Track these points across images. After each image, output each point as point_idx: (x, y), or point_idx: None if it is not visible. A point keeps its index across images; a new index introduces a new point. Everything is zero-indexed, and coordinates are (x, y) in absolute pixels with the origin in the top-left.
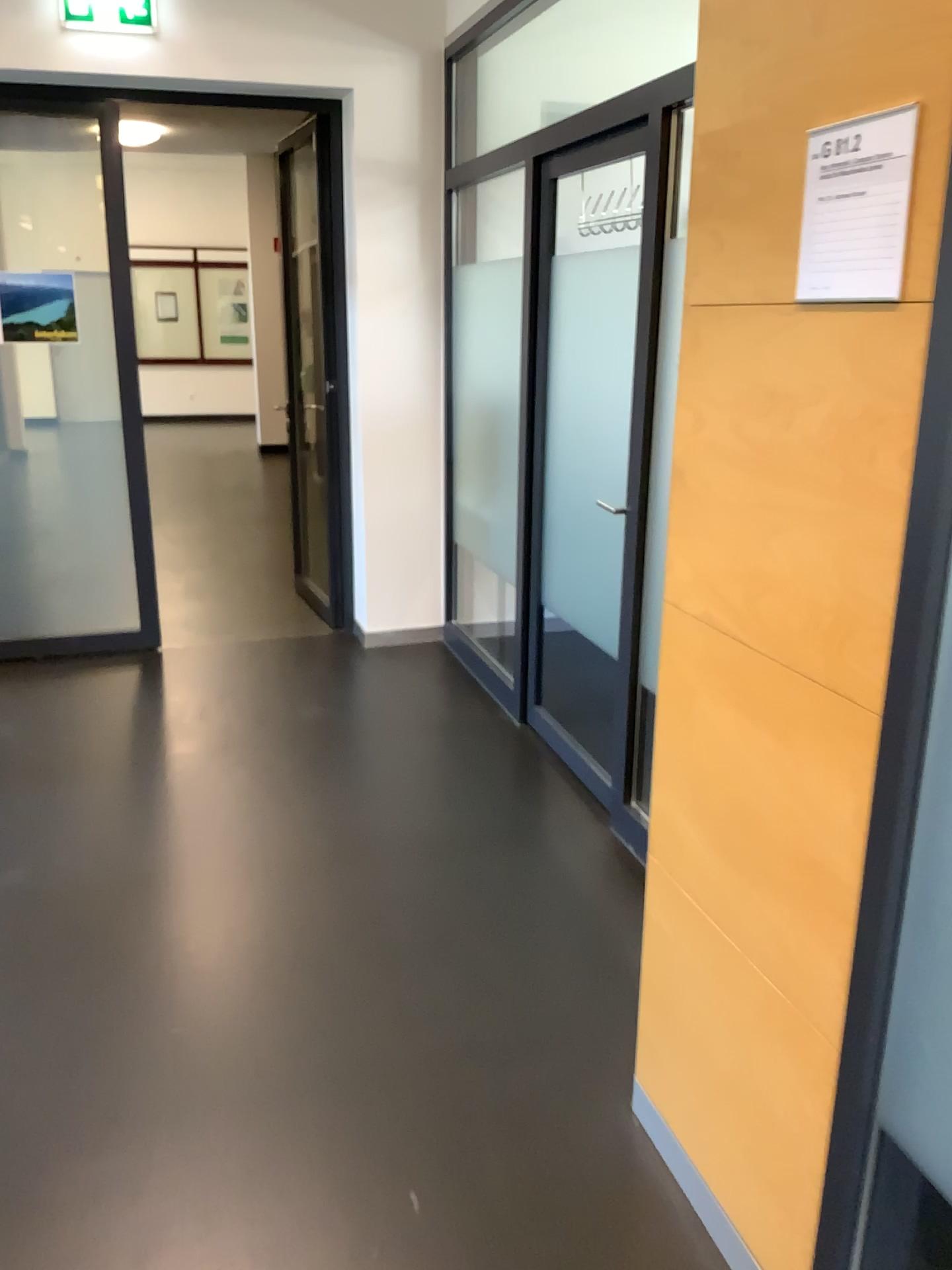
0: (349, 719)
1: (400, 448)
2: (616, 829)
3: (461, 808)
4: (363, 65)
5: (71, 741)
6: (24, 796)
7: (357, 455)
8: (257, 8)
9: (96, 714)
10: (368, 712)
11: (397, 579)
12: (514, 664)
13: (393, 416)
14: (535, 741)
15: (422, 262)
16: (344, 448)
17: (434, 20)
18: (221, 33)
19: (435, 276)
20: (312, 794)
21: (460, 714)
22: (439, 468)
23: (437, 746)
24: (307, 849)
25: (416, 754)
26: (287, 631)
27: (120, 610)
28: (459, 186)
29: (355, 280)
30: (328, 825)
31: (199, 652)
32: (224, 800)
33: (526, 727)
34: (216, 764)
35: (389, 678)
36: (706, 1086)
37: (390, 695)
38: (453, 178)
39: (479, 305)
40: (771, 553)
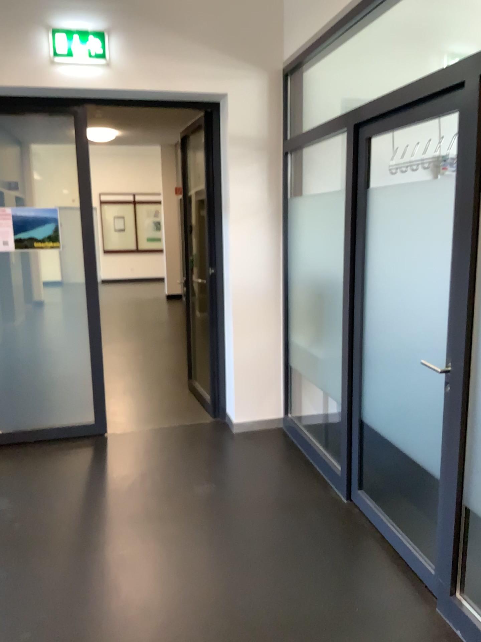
0: (229, 495)
1: (256, 308)
2: (446, 617)
3: (318, 585)
4: (234, 79)
5: (42, 514)
6: (5, 567)
7: (229, 313)
8: (170, 47)
9: (61, 489)
10: (241, 488)
11: (255, 390)
12: (336, 453)
13: (252, 288)
14: (361, 518)
15: (269, 194)
16: (221, 308)
17: (277, 51)
18: (149, 62)
19: (277, 202)
20: (207, 569)
21: (303, 491)
22: (280, 320)
23: (292, 520)
24: (207, 631)
25: (278, 528)
26: (185, 420)
27: (82, 409)
28: (291, 149)
29: (228, 206)
30: (221, 602)
31: (130, 438)
32: (144, 574)
33: (352, 504)
34: (139, 538)
35: (252, 459)
36: None
37: (254, 473)
38: (288, 144)
39: (305, 220)
40: None
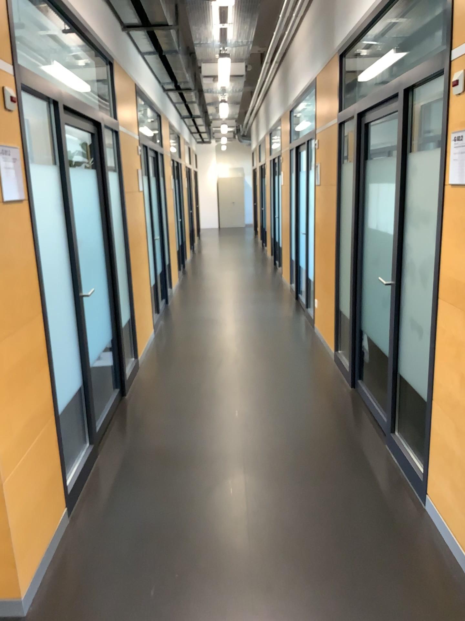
0: None
1: None
2: None
3: None
4: None
5: None
6: None
7: None
8: None
9: None
10: None
11: None
12: None
13: None
14: None
15: None
16: None
17: None
18: None
19: None
20: None
21: None
22: None
23: None
24: None
25: None
26: None
27: None
28: None
29: None
30: None
31: None
32: None
33: None
34: None
35: None
36: (40, 515)
37: None
38: None
39: None
40: (16, 291)
